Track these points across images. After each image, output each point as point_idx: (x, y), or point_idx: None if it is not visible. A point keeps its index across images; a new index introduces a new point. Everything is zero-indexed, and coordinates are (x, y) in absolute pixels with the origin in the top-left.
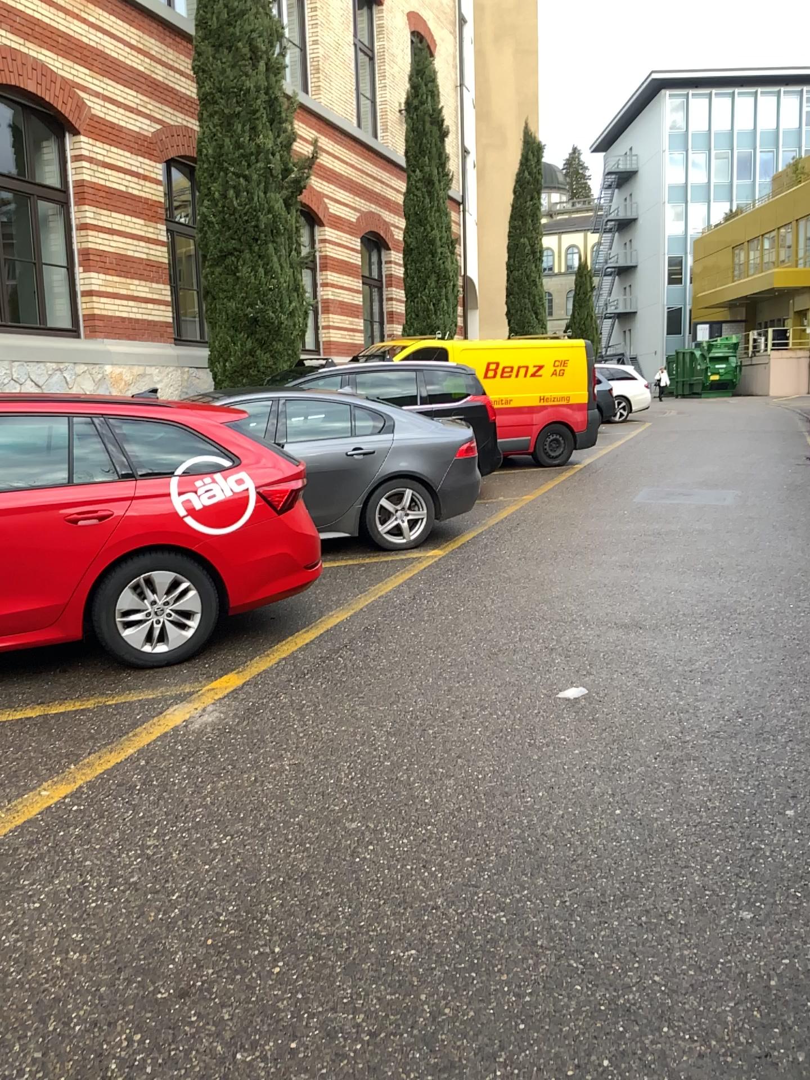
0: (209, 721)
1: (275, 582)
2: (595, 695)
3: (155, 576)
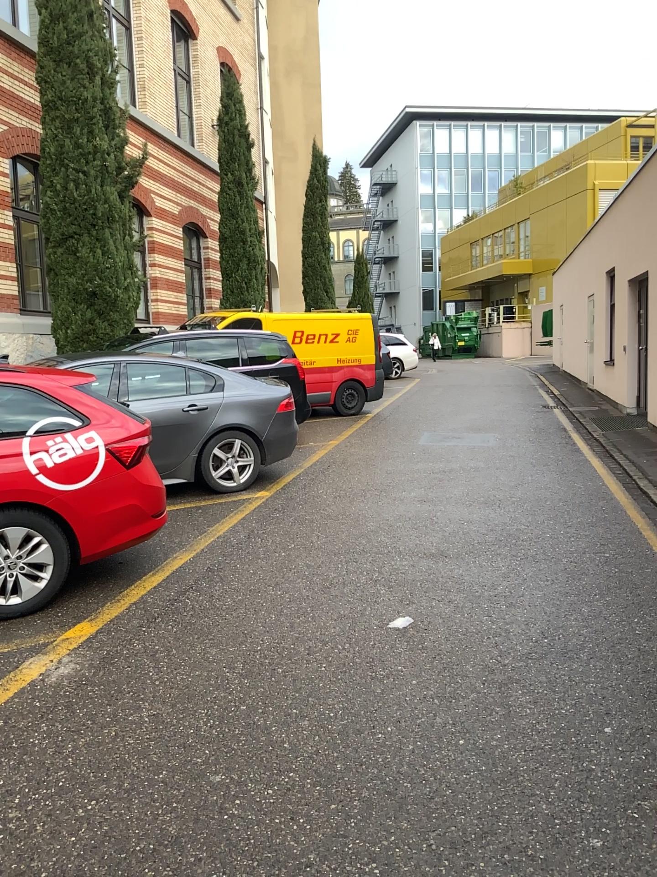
0: (64, 670)
1: (122, 530)
2: (415, 621)
3: (7, 530)
